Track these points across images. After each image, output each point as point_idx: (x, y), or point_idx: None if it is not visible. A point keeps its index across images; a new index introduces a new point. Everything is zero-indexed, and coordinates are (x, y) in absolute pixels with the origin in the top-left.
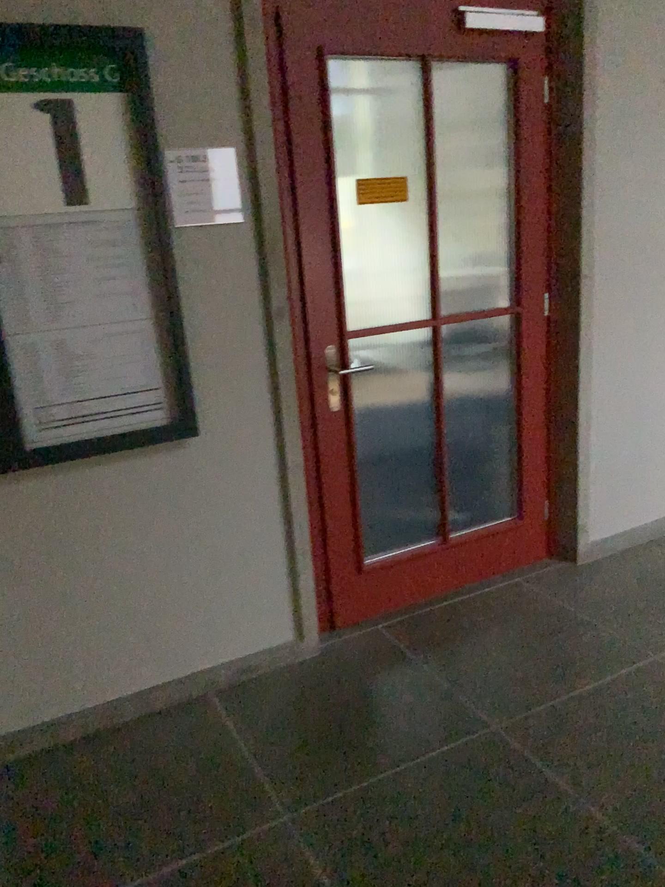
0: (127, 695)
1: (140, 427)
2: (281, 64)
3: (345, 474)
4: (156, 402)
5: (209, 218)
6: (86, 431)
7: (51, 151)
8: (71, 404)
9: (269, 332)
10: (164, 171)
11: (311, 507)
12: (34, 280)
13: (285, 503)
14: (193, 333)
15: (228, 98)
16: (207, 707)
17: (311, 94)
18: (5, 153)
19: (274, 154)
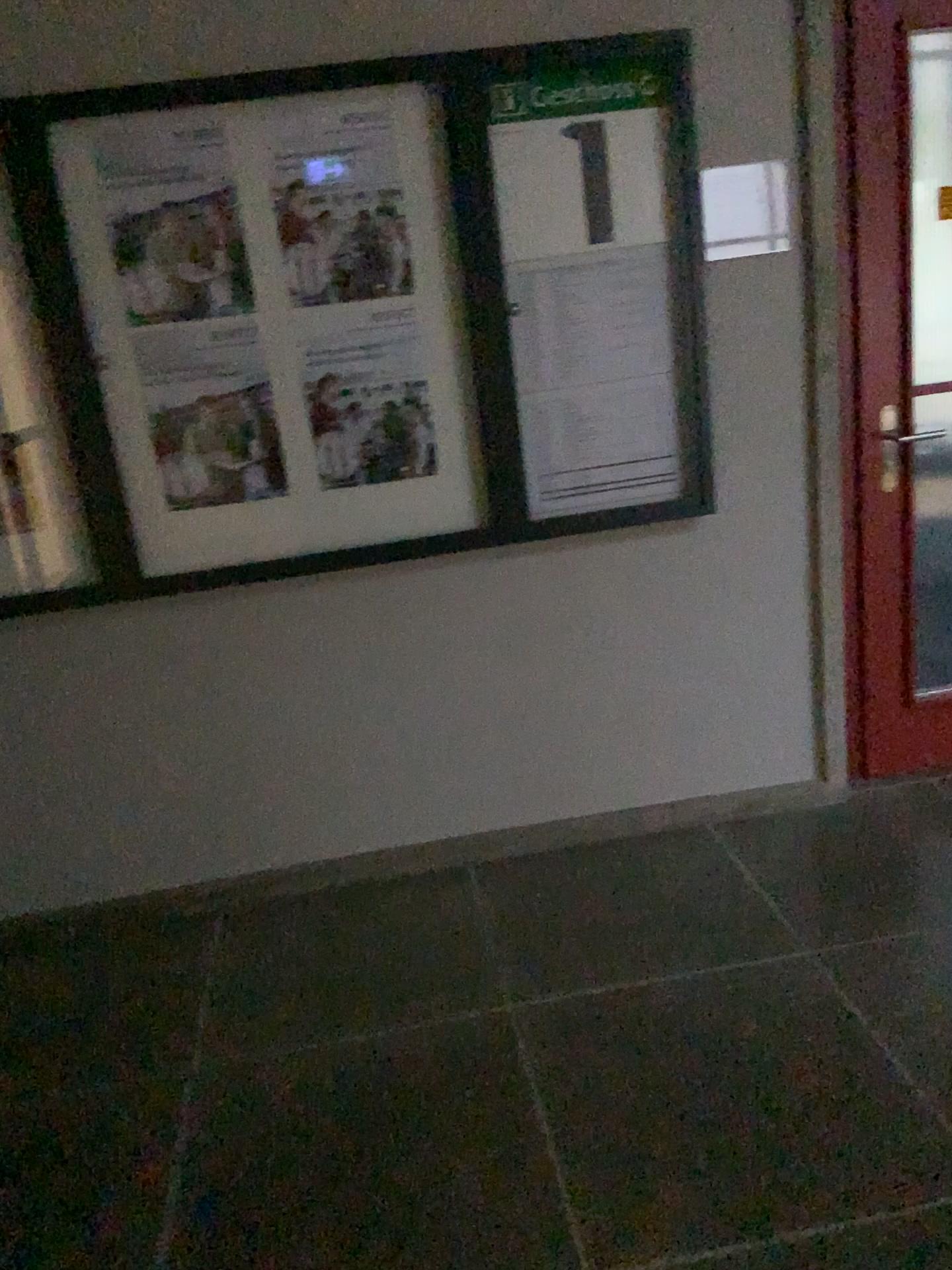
0: (614, 814)
1: (650, 501)
2: (848, 48)
3: (895, 576)
4: (669, 473)
5: (748, 249)
6: (591, 503)
7: (576, 182)
8: (578, 472)
9: (810, 389)
10: (699, 195)
11: (848, 614)
12: (549, 330)
13: (815, 605)
14: (718, 390)
15: (780, 99)
16: (708, 837)
17: (886, 82)
18: (530, 188)
19: (833, 164)
